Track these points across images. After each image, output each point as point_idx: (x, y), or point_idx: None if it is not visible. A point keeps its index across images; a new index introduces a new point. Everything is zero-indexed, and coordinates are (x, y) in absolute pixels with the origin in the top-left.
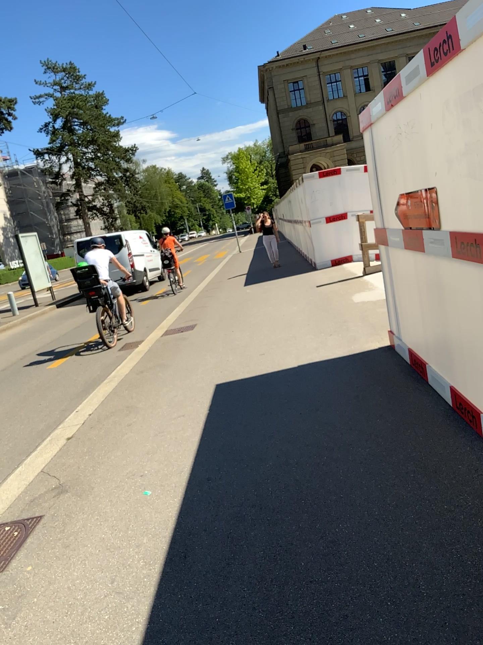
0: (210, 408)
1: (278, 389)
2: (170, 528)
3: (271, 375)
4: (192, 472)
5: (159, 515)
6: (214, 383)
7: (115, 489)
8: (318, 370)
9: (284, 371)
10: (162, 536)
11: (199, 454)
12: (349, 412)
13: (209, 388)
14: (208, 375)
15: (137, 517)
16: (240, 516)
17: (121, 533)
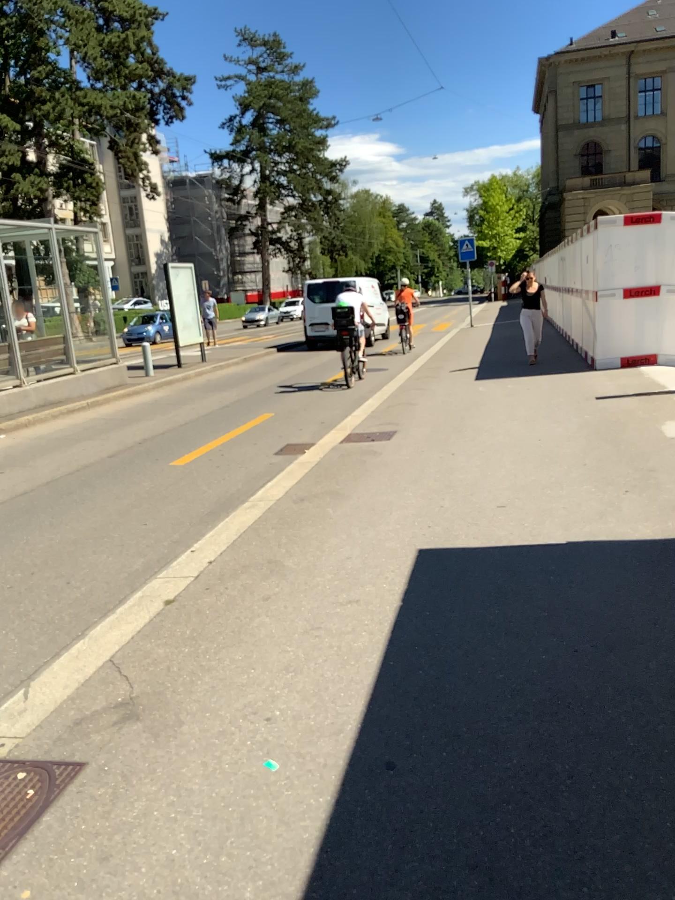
0: (407, 594)
1: (530, 583)
2: (301, 874)
3: (518, 550)
4: (360, 736)
5: (285, 829)
6: (417, 545)
7: (218, 736)
8: (605, 558)
9: (541, 548)
10: (283, 892)
11: (377, 696)
12: (674, 667)
13: (407, 553)
14: (409, 526)
15: (243, 821)
16: (445, 893)
17: (206, 855)
